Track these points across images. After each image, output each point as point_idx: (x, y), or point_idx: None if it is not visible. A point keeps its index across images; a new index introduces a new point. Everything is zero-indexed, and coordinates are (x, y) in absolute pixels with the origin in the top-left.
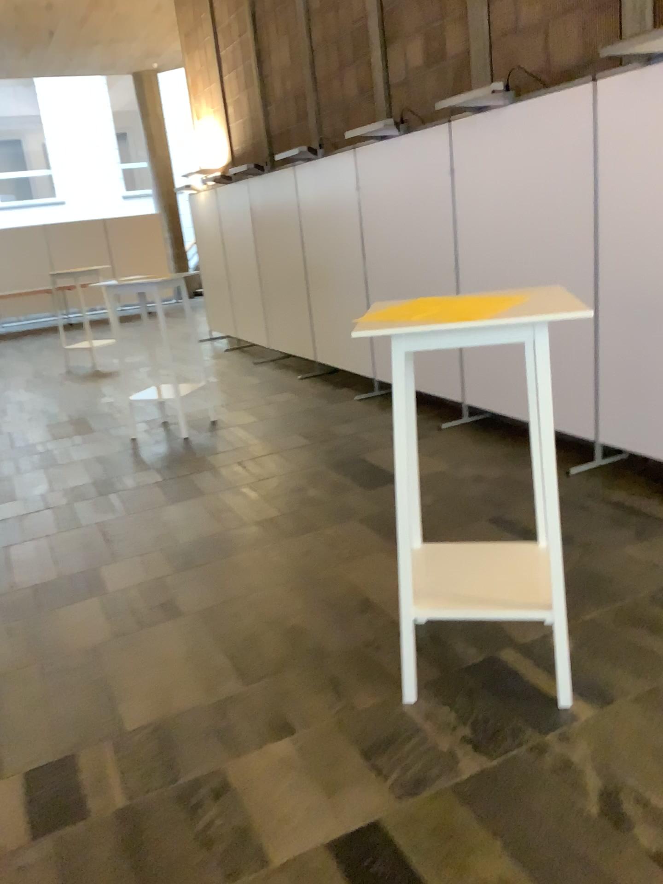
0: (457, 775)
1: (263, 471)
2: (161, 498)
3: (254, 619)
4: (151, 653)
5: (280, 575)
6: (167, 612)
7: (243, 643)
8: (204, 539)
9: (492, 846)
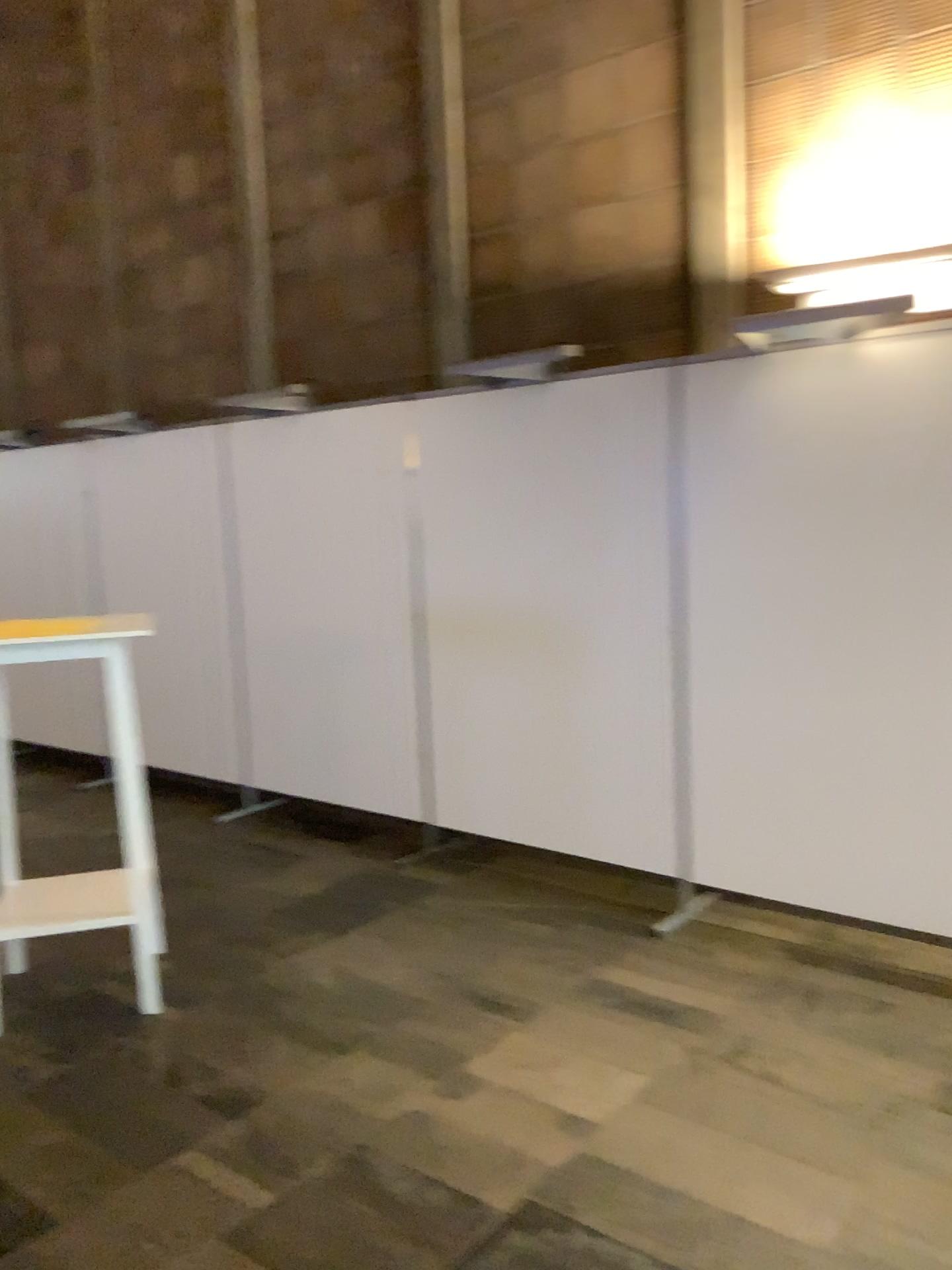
0: (33, 1081)
1: None
2: None
3: None
4: None
5: None
6: None
7: None
8: None
9: (56, 1119)
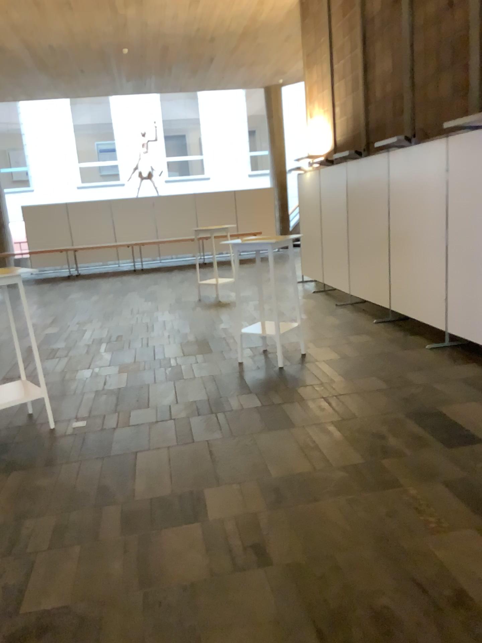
0: None
1: (347, 411)
2: (260, 425)
3: (343, 587)
4: (241, 608)
5: (366, 535)
6: (259, 557)
7: (331, 618)
8: (295, 476)
9: None
